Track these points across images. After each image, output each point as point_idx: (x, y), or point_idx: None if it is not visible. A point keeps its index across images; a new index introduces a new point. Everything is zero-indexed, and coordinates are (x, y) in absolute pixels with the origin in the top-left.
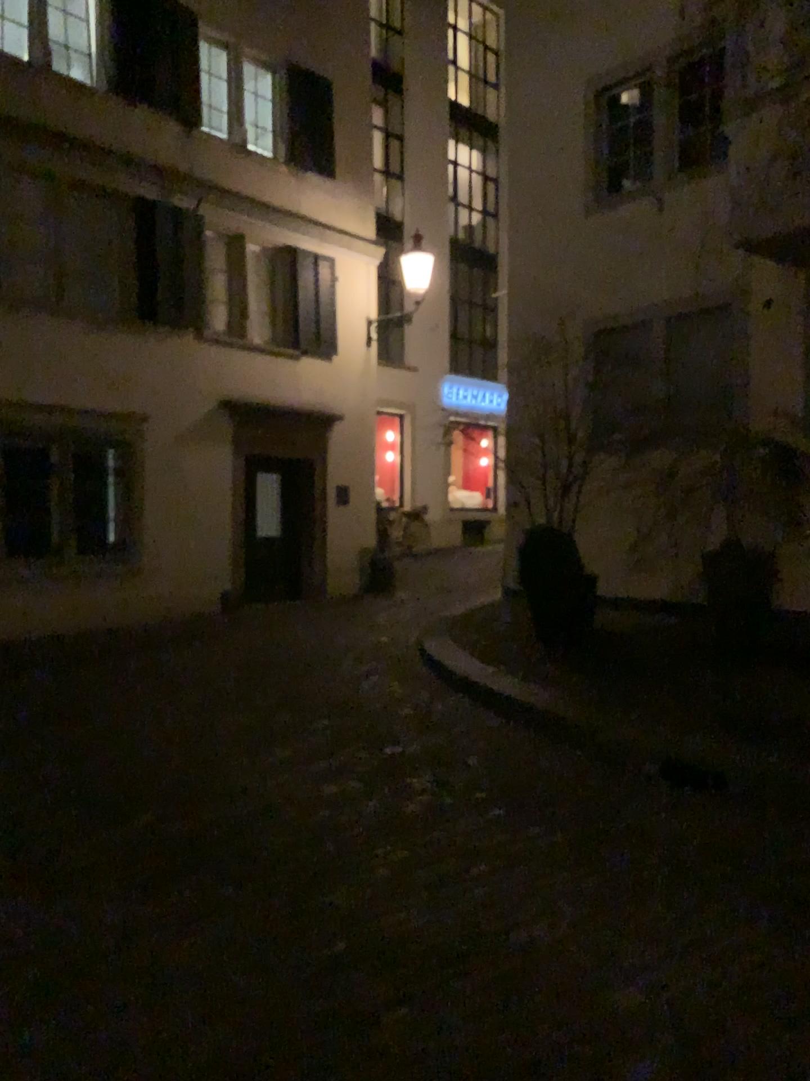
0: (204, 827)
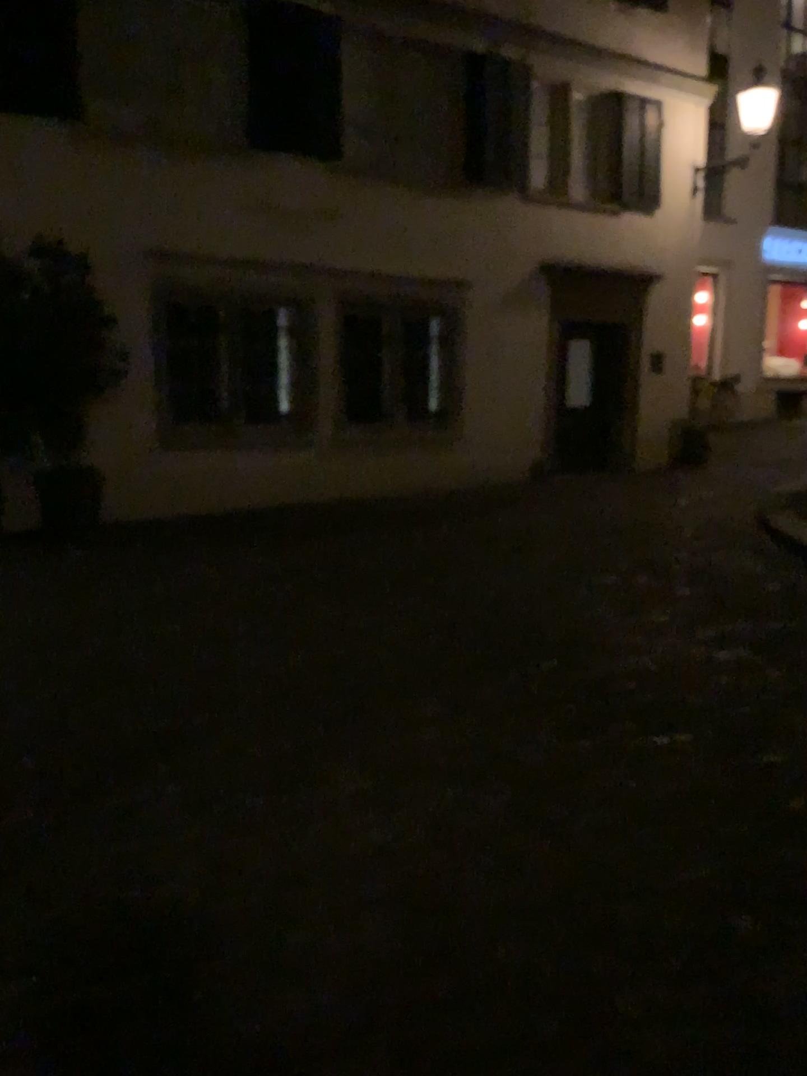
0: (609, 672)
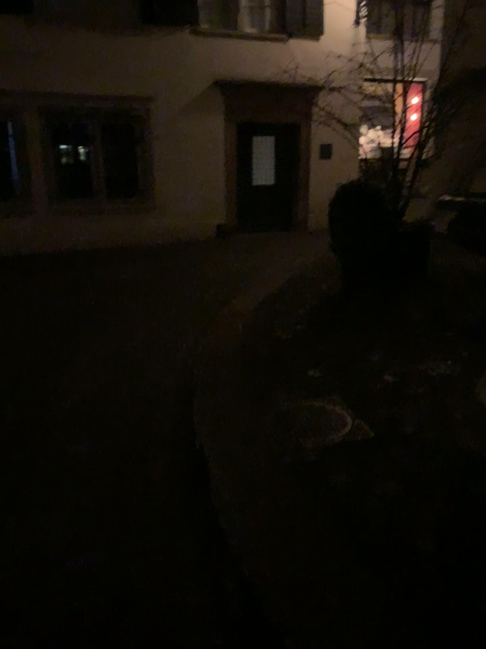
0: None
